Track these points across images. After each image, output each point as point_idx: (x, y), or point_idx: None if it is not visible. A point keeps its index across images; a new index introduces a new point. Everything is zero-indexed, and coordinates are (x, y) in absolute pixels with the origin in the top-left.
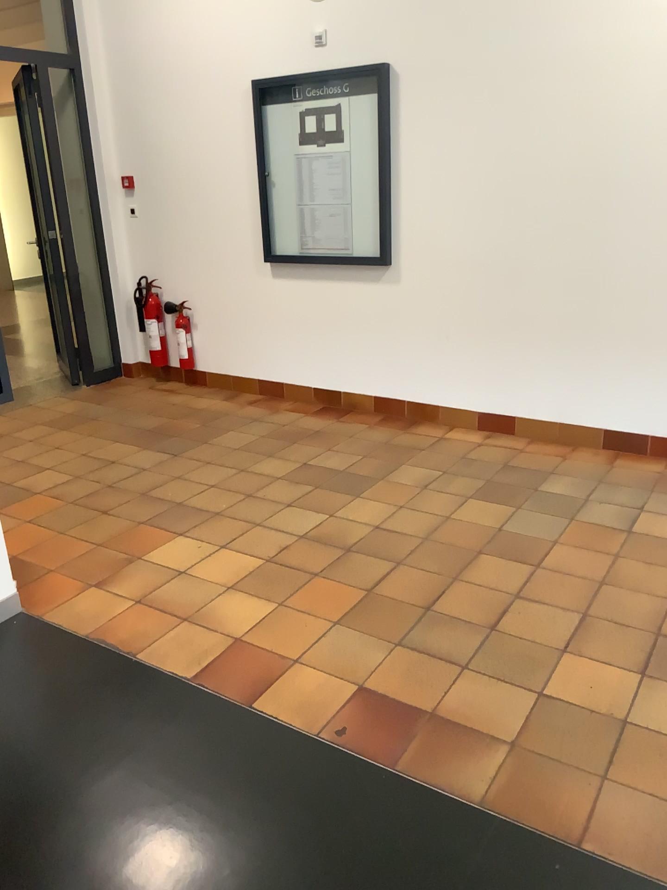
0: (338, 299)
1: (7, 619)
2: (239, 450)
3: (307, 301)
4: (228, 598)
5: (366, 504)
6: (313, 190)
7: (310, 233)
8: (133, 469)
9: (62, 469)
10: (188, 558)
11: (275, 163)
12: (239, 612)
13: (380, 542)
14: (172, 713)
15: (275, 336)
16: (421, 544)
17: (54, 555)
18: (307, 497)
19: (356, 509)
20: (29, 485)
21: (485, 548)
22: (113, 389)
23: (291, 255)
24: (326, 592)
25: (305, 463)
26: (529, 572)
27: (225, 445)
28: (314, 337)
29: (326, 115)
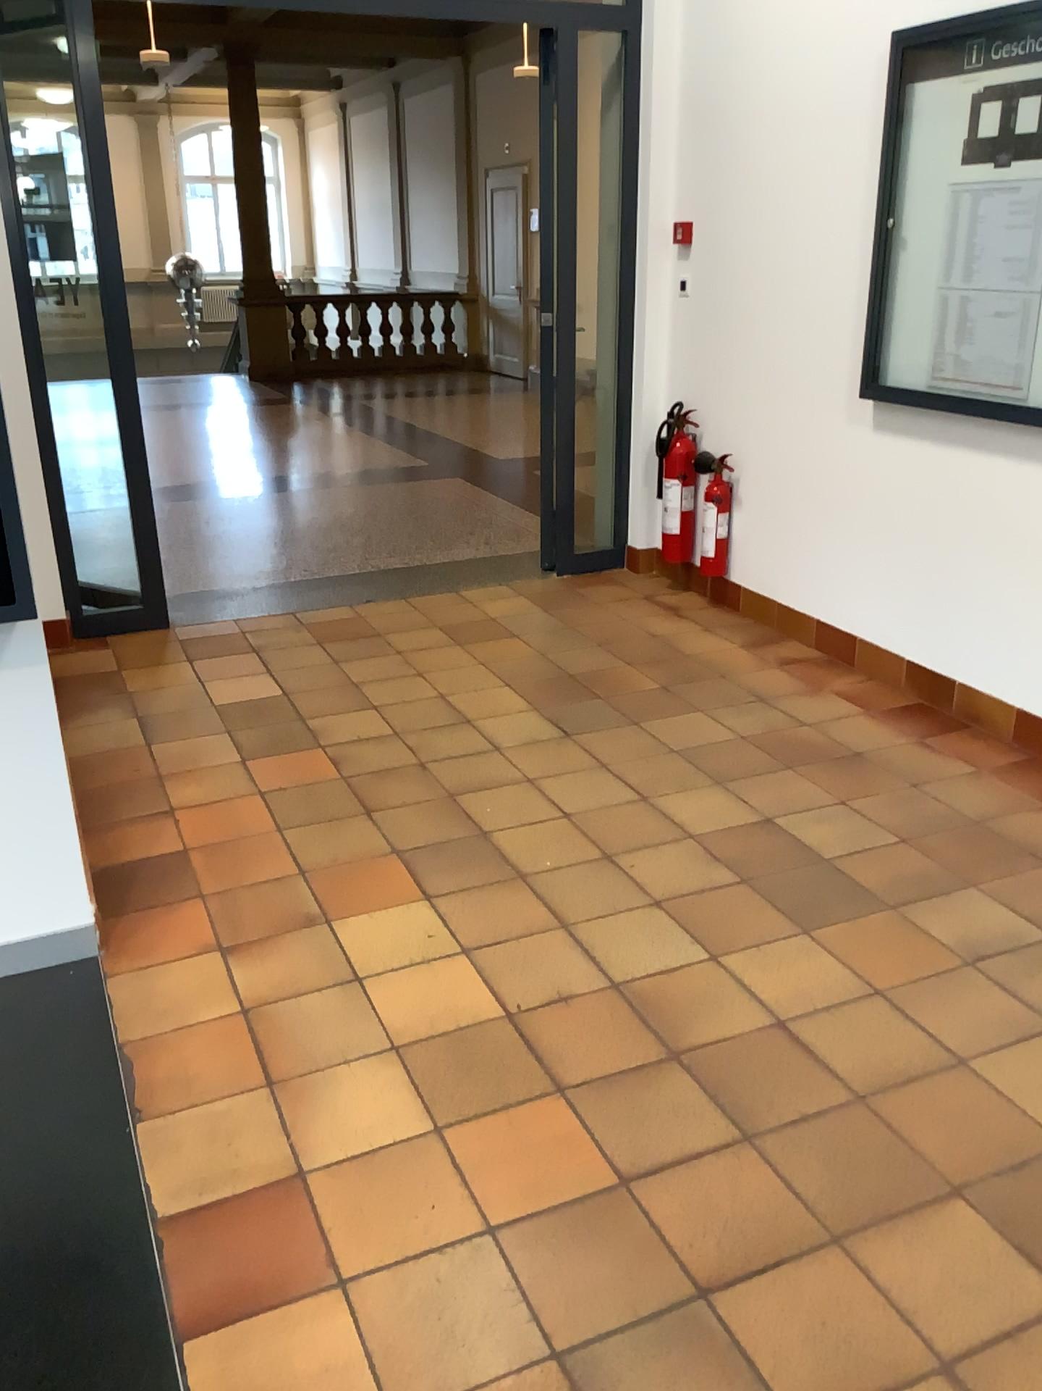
0: (980, 495)
1: (60, 964)
2: (677, 756)
3: (926, 490)
4: (375, 1069)
5: (807, 957)
6: (971, 261)
7: (951, 352)
8: (480, 744)
9: (385, 713)
10: (399, 954)
11: (910, 204)
12: (362, 1112)
13: (757, 1063)
14: (62, 1285)
15: (860, 547)
16: (841, 1105)
17: (230, 868)
18: (709, 898)
19: (781, 960)
20: (321, 729)
21: (982, 1183)
22: (581, 588)
23: (910, 393)
24: (548, 1140)
25: (769, 820)
26: (1040, 1313)
27: (661, 739)
28: (926, 563)
29: (1020, 99)
